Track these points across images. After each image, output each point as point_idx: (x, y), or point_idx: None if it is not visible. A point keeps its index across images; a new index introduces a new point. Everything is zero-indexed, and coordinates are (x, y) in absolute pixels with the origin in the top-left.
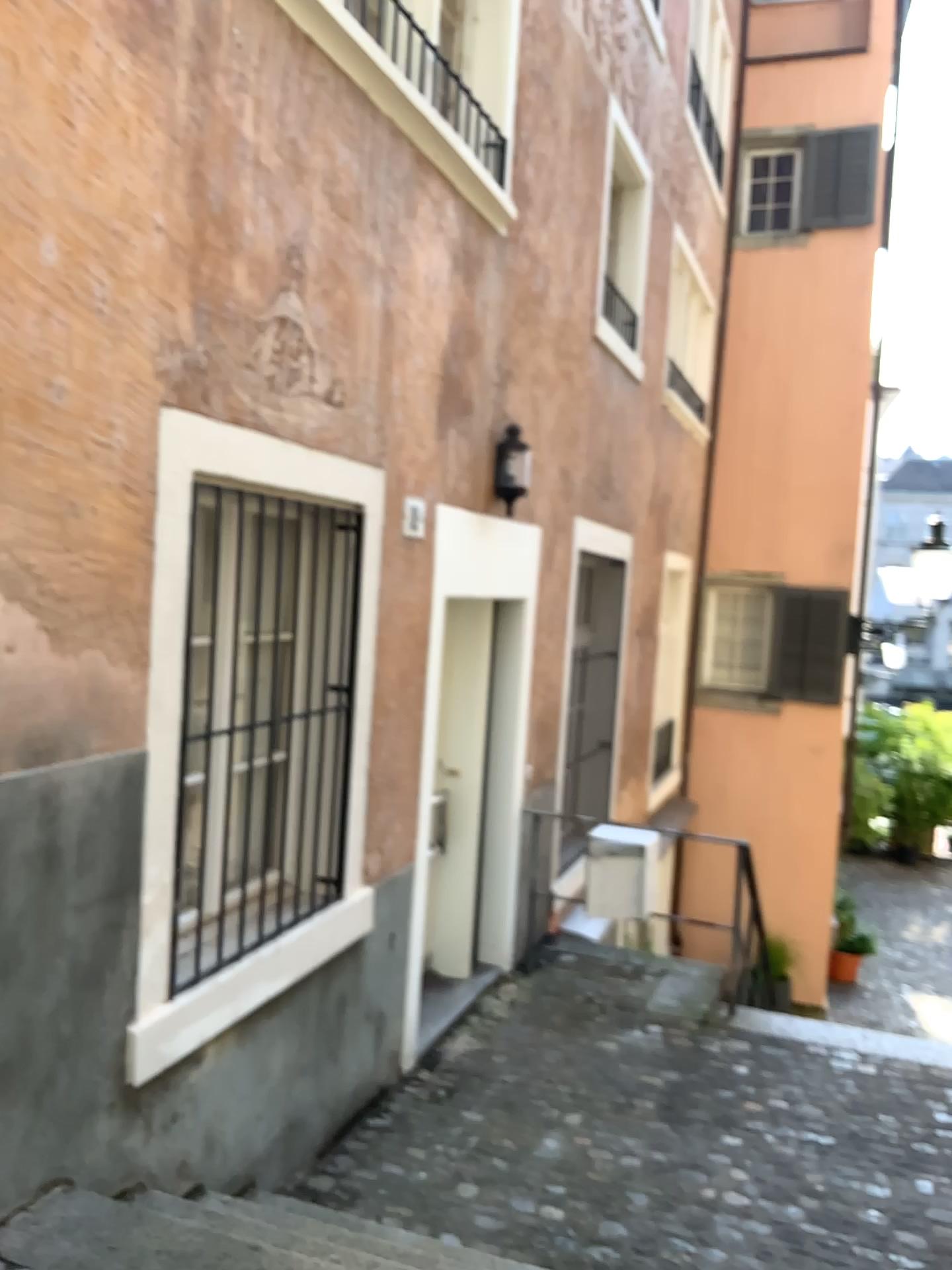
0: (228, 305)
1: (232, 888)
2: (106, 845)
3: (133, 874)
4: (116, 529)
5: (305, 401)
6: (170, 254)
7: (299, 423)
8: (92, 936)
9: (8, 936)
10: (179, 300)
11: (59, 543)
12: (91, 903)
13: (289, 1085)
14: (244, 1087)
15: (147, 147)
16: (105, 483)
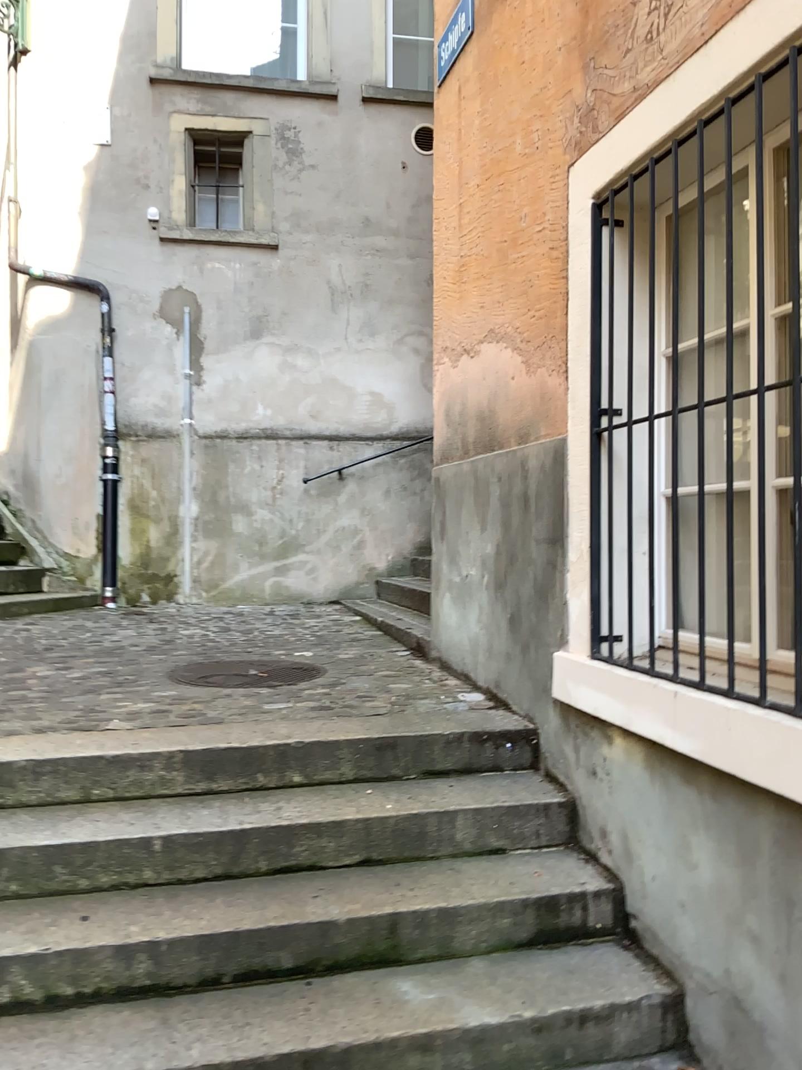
0: (605, 28)
1: (774, 640)
2: (547, 503)
3: (560, 532)
4: (547, 282)
5: (690, 2)
6: (564, 58)
7: (685, 37)
8: (538, 564)
9: (504, 538)
10: (572, 81)
11: (521, 309)
12: (539, 541)
13: (720, 925)
14: (654, 833)
15: (549, 11)
16: (541, 256)
